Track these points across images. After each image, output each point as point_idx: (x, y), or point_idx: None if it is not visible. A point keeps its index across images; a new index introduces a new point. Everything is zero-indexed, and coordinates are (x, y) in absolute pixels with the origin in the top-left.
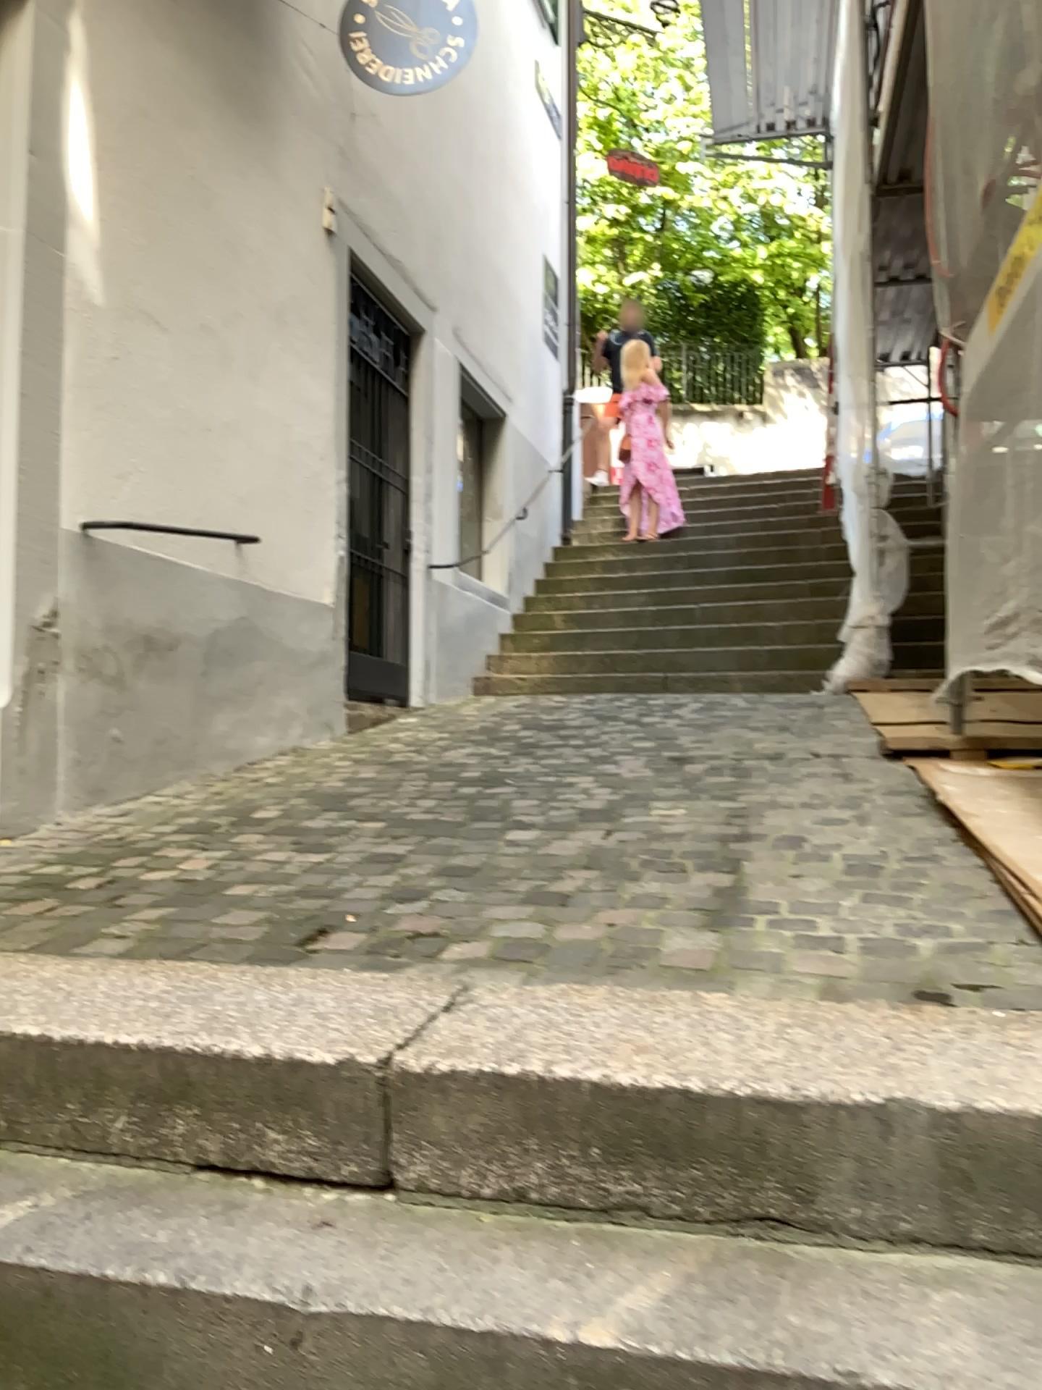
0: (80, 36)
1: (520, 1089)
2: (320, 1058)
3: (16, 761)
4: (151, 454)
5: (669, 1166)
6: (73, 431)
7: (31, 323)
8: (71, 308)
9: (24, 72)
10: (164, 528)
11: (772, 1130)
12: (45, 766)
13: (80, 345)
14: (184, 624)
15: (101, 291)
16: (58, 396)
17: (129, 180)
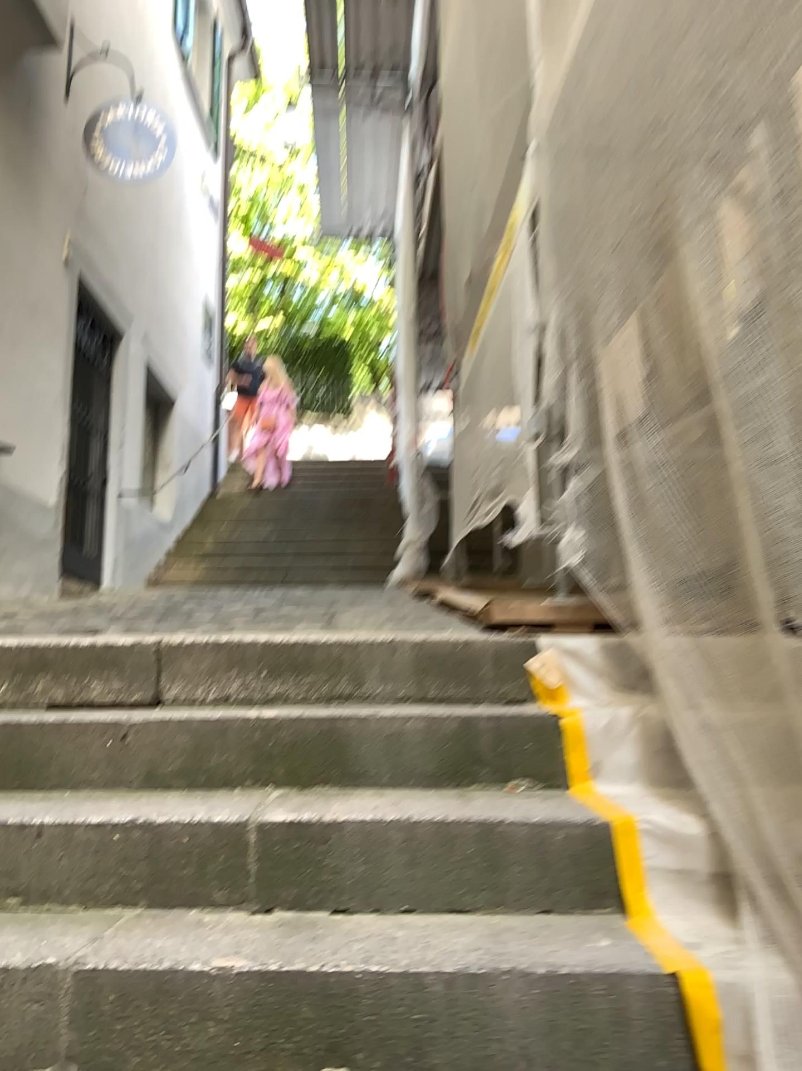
0: None
1: (226, 648)
2: (121, 645)
3: None
4: None
5: (297, 679)
6: None
7: None
8: None
9: None
10: None
11: (344, 657)
12: None
13: None
14: None
15: None
16: None
17: None
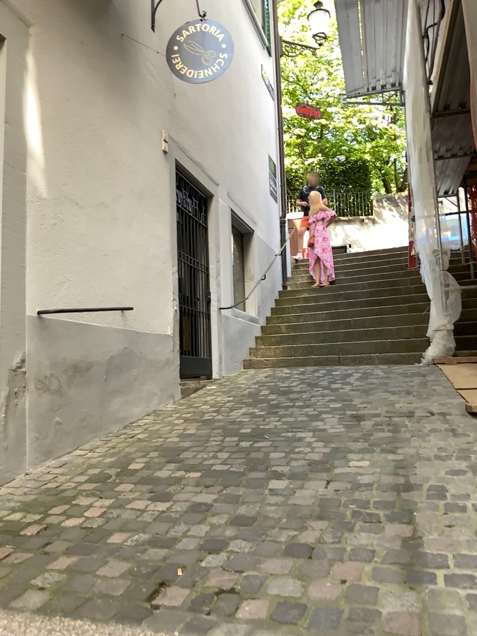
0: (31, 63)
1: None
2: None
3: (2, 443)
4: (74, 271)
5: None
6: (31, 264)
7: (7, 210)
8: (28, 200)
9: (2, 82)
10: (82, 307)
11: None
12: (18, 444)
13: (34, 219)
14: (95, 356)
15: (45, 190)
16: (22, 246)
17: (59, 133)
